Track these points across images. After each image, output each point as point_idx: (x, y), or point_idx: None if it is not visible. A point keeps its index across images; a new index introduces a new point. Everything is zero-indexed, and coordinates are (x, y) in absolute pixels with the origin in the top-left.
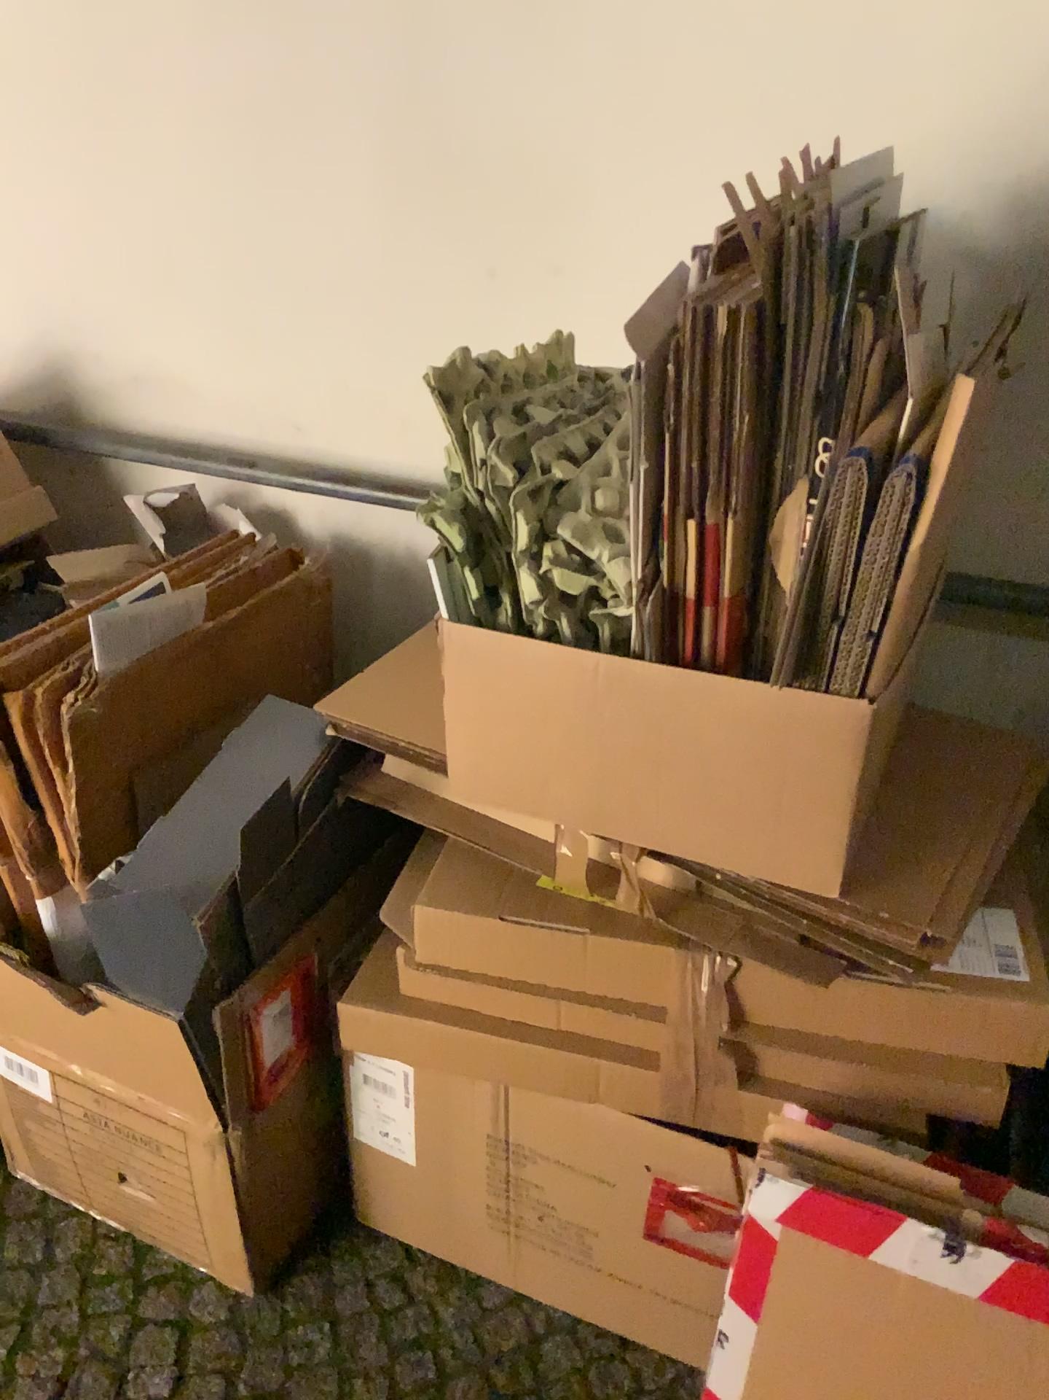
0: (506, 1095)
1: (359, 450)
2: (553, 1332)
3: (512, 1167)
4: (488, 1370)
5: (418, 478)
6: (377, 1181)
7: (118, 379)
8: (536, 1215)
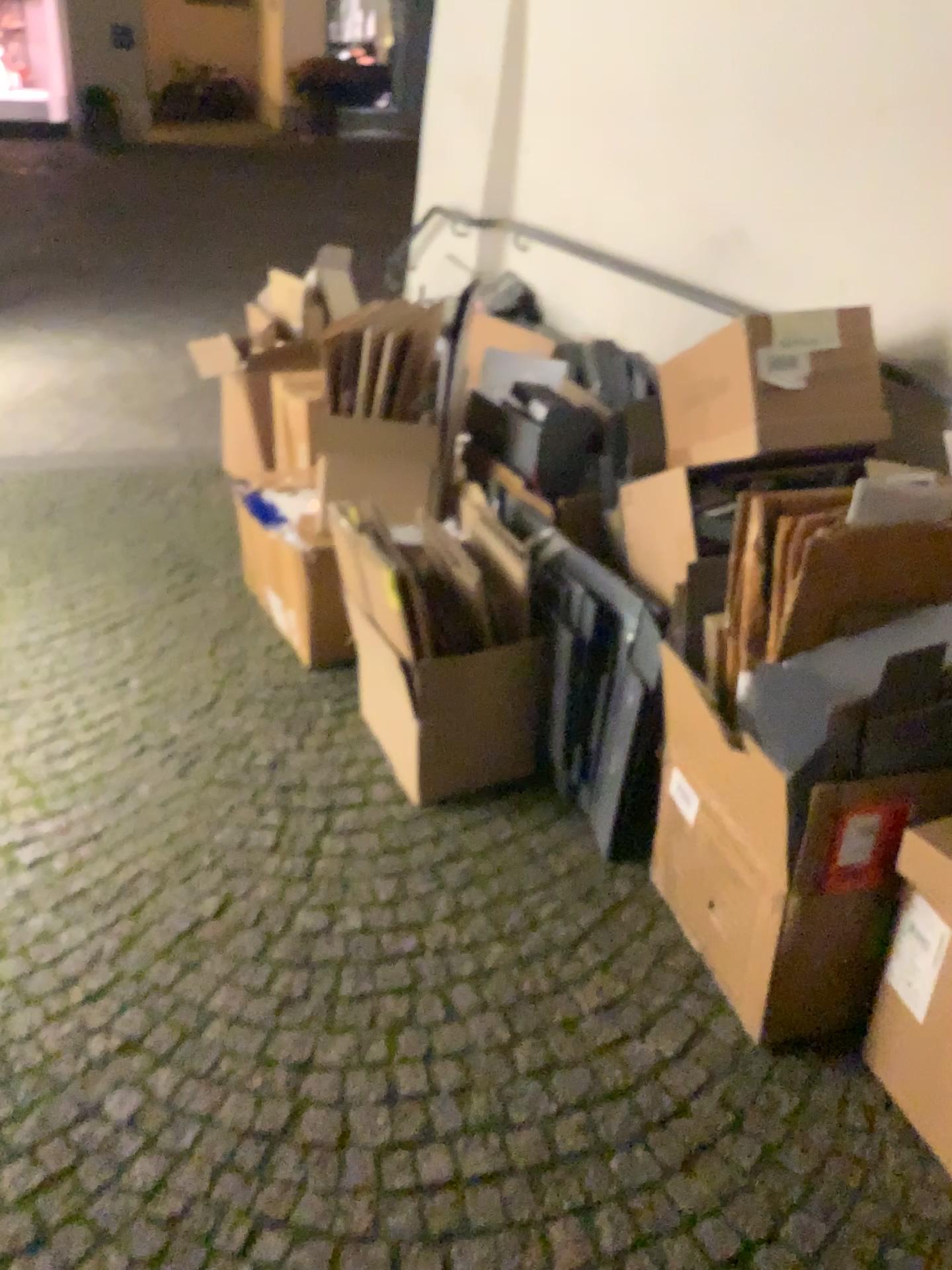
0: None
1: None
2: None
3: None
4: (899, 1220)
5: None
6: (886, 1026)
7: None
8: None
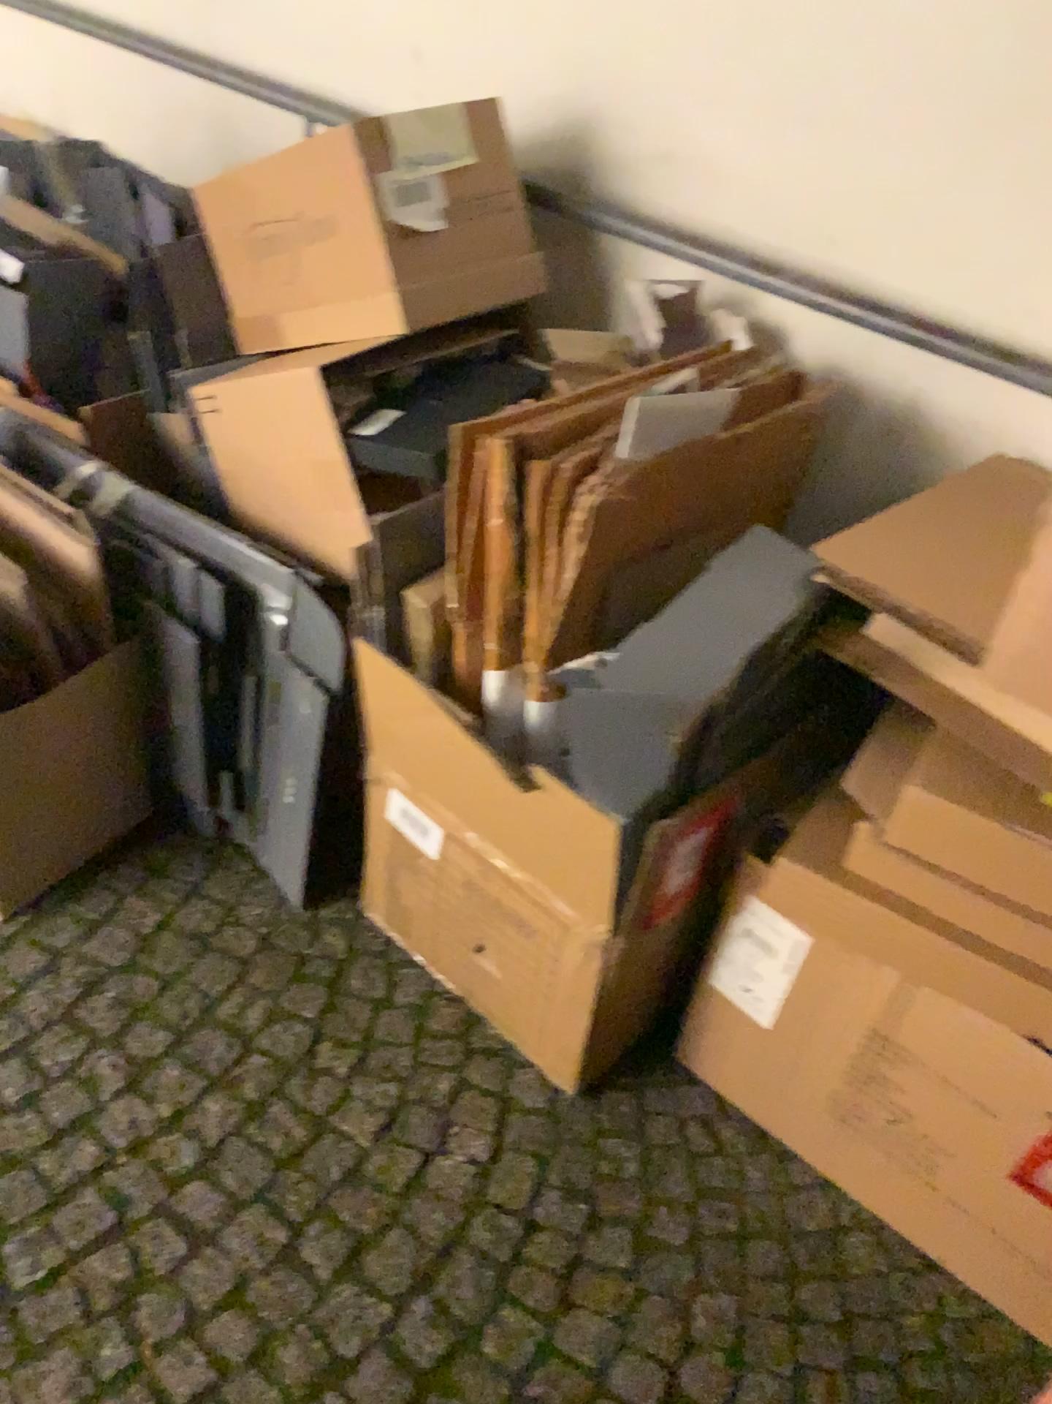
0: (910, 997)
1: (896, 281)
2: (858, 1230)
3: (878, 1067)
4: (789, 1244)
5: (953, 327)
6: (715, 1030)
7: (644, 153)
8: (883, 1118)
